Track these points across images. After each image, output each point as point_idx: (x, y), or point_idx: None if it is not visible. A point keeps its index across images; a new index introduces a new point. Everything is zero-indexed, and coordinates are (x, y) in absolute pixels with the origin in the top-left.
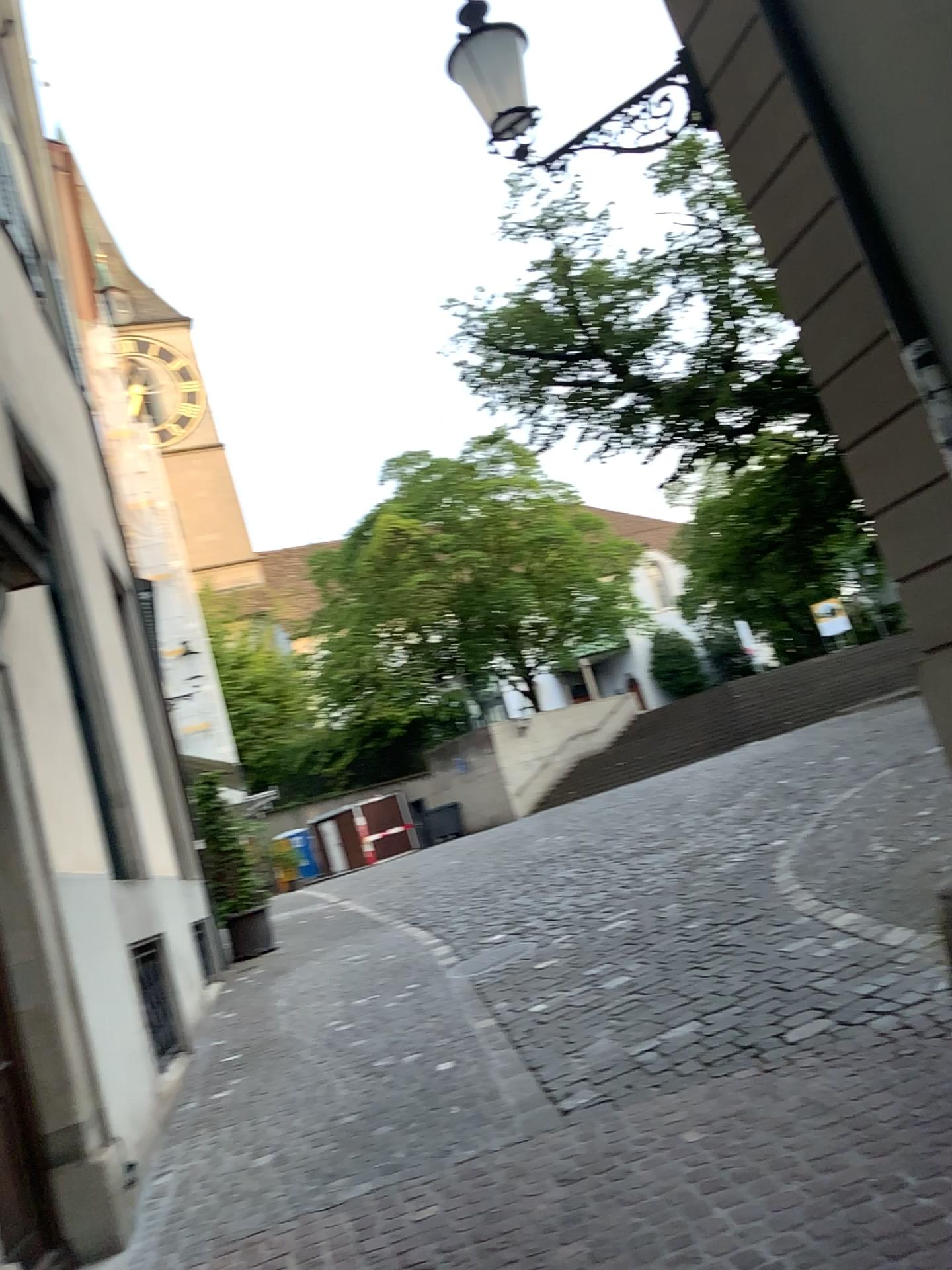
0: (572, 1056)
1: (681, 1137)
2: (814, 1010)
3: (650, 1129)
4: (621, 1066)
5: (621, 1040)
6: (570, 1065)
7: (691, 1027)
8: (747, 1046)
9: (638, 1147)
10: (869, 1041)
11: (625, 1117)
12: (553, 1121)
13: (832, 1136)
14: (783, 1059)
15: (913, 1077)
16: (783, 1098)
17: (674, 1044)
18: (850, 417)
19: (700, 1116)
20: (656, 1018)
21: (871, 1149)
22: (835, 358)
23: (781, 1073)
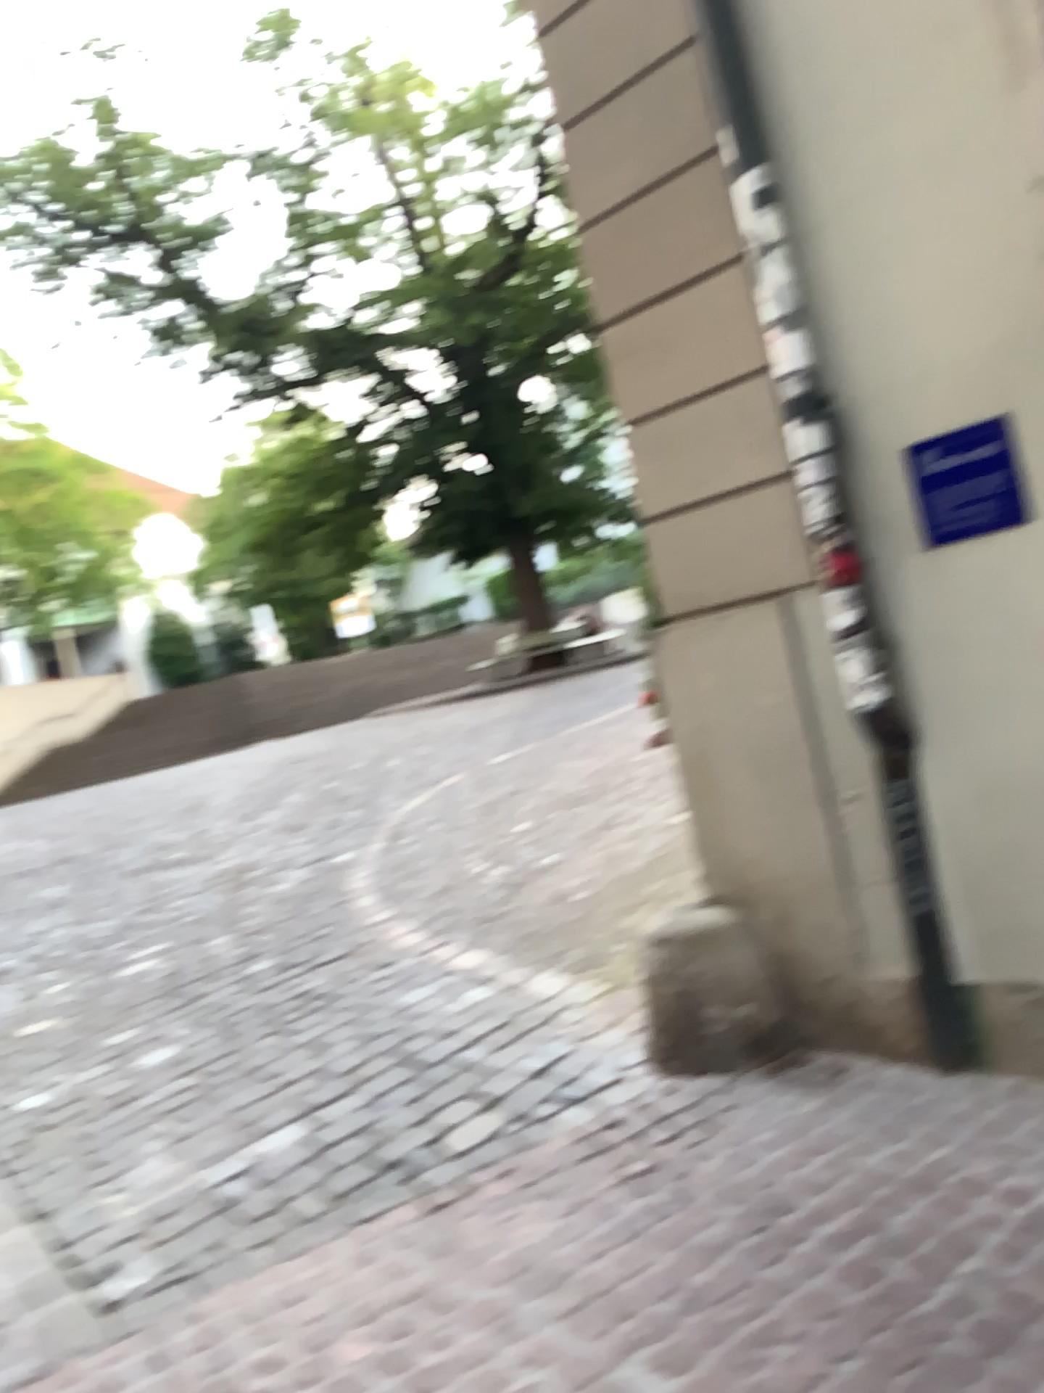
0: (109, 1197)
1: (340, 1359)
2: (478, 1101)
3: (277, 1344)
4: (197, 1213)
5: (191, 1163)
6: (108, 1217)
7: (301, 1136)
8: (395, 1166)
9: (265, 1388)
10: (578, 1151)
11: (226, 1321)
12: (92, 1338)
13: (594, 1336)
14: (461, 1189)
15: (673, 1214)
16: (488, 1264)
17: (278, 1167)
18: (626, 279)
19: (359, 1308)
20: (242, 1123)
21: (669, 1361)
22: (619, 189)
23: (468, 1215)
